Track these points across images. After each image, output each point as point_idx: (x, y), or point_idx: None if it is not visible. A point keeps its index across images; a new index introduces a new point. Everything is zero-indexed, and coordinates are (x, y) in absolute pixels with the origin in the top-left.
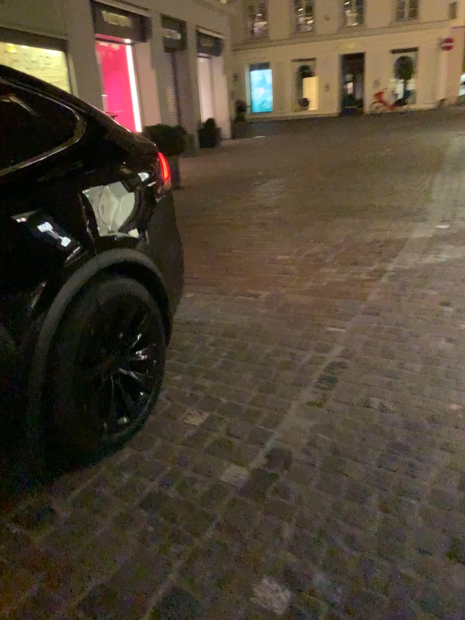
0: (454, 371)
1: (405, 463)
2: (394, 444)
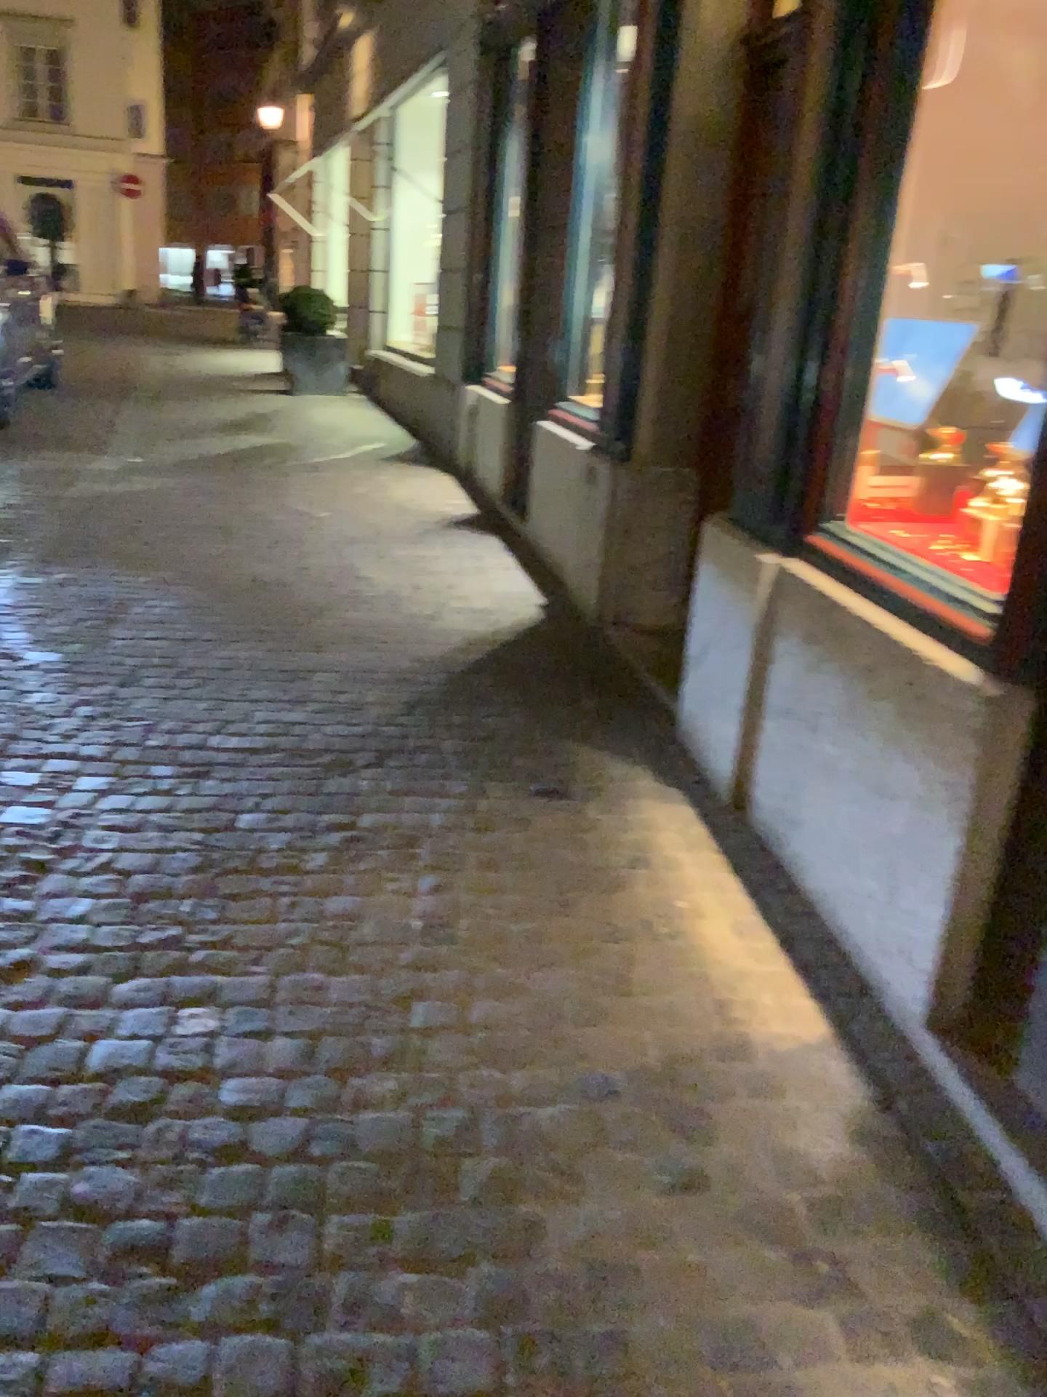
0: (149, 559)
1: (103, 604)
2: (91, 597)
